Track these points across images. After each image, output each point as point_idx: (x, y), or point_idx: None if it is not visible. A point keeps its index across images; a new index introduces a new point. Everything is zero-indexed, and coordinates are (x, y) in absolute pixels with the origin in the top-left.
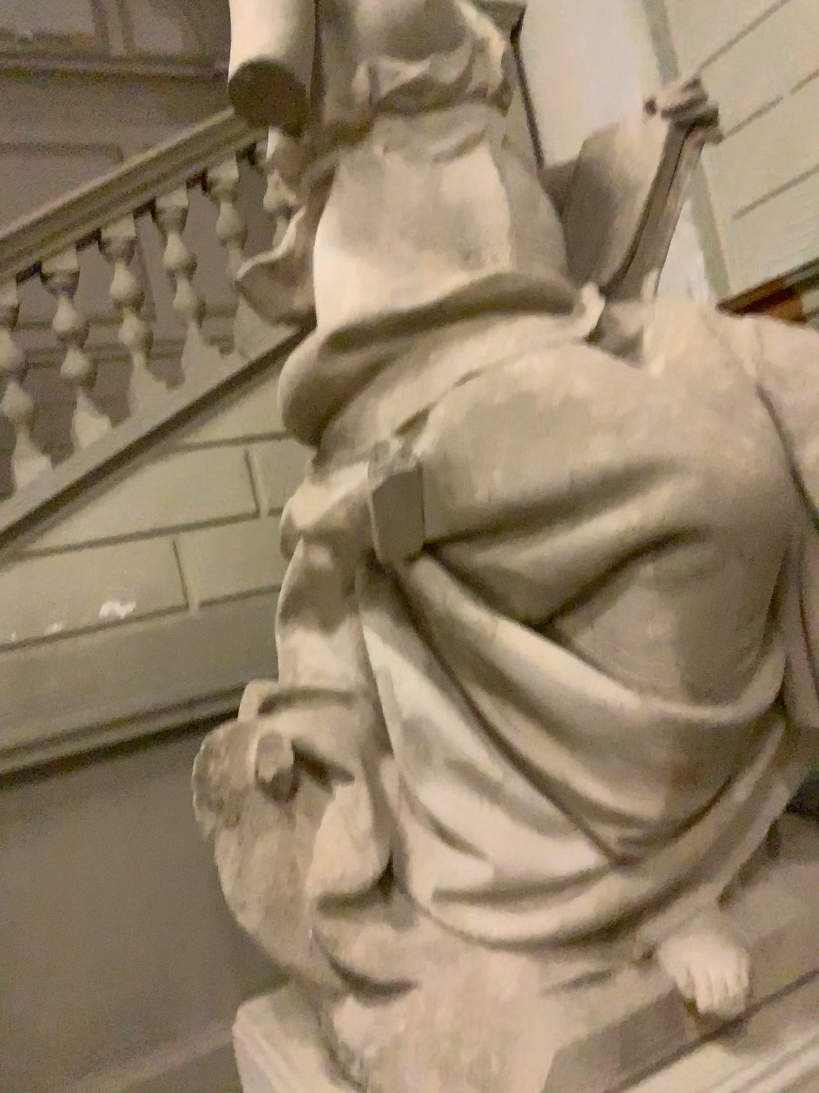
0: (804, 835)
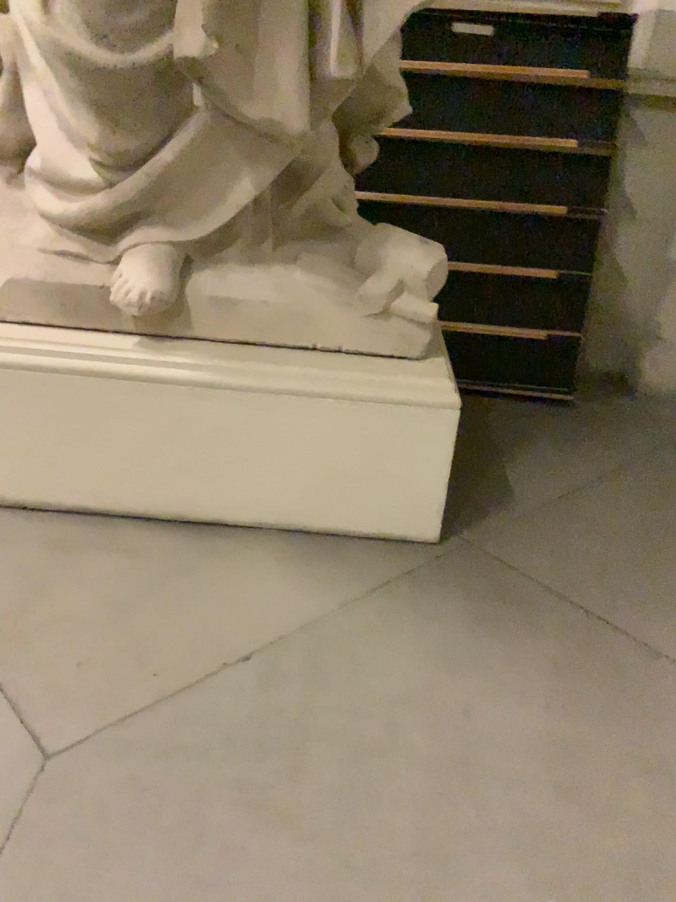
0: (334, 264)
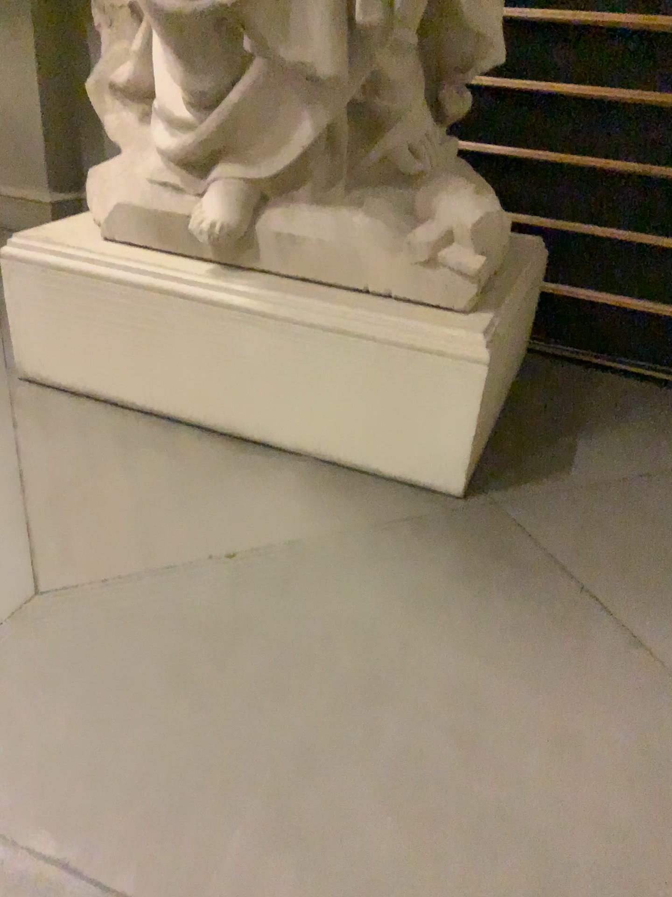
0: (388, 205)
